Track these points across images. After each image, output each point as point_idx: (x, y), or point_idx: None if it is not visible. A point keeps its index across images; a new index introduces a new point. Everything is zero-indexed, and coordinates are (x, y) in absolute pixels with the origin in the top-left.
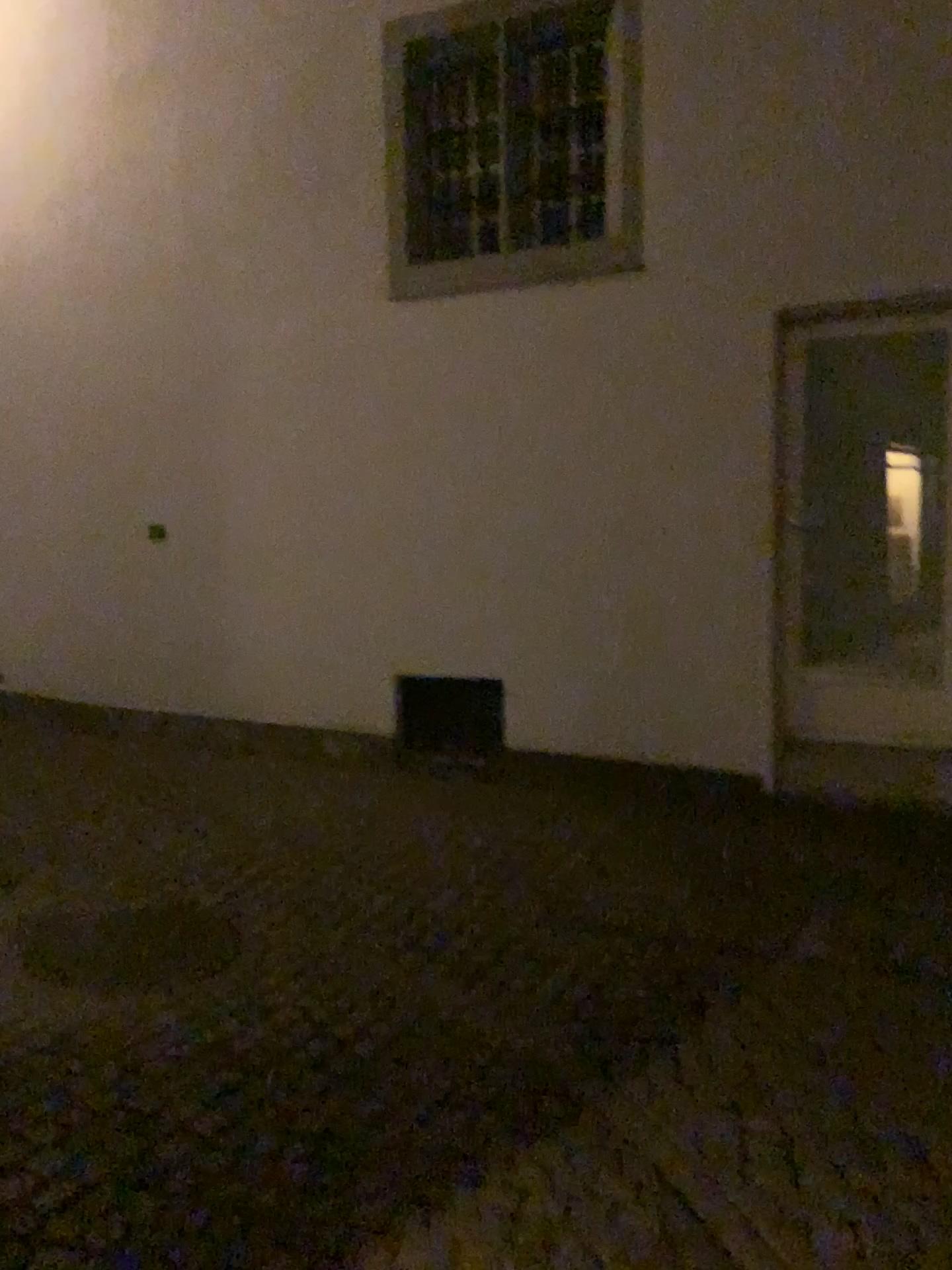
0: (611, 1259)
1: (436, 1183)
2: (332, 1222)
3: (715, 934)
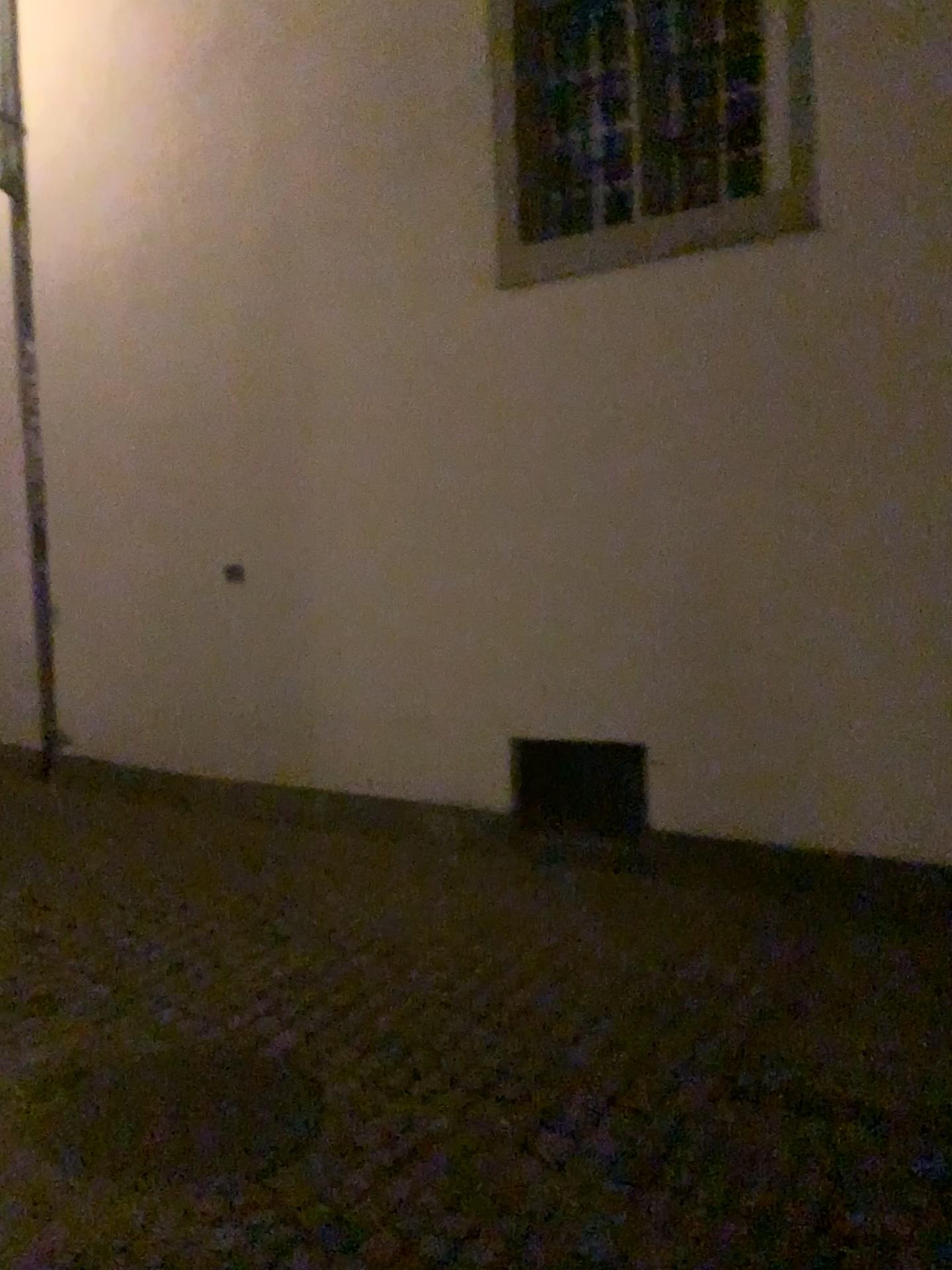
0: None
1: None
2: None
3: None
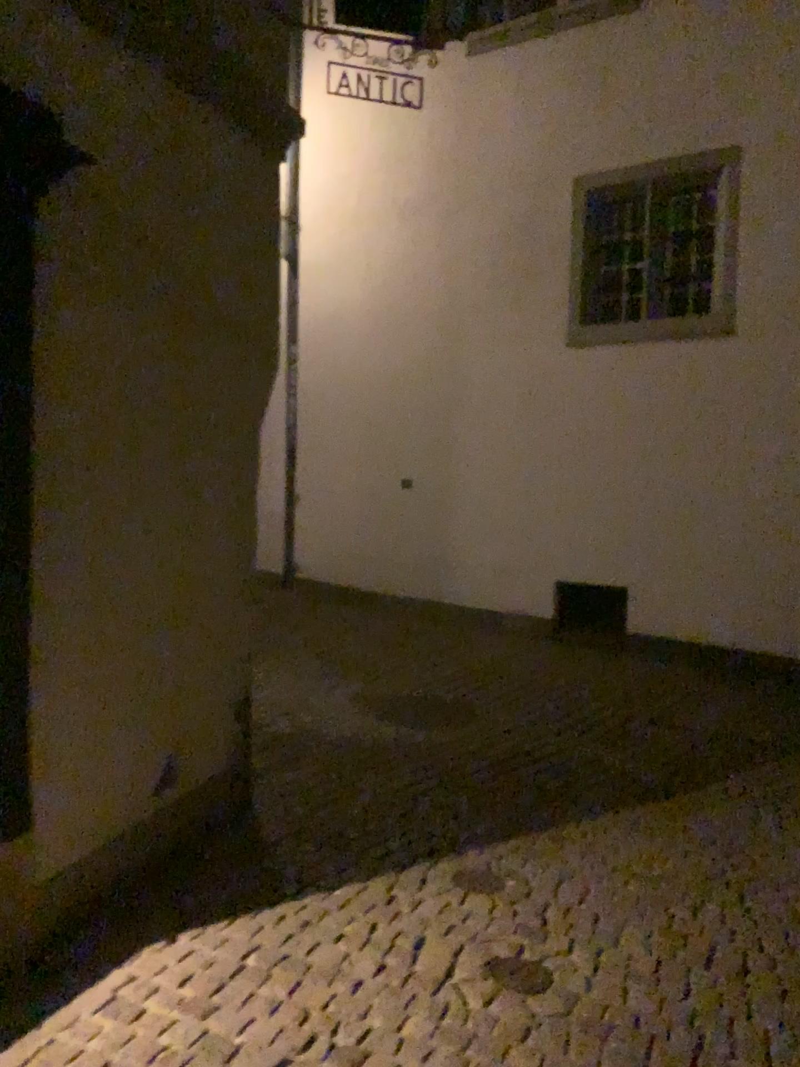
0: (683, 835)
1: (598, 805)
2: (551, 808)
3: (756, 736)
